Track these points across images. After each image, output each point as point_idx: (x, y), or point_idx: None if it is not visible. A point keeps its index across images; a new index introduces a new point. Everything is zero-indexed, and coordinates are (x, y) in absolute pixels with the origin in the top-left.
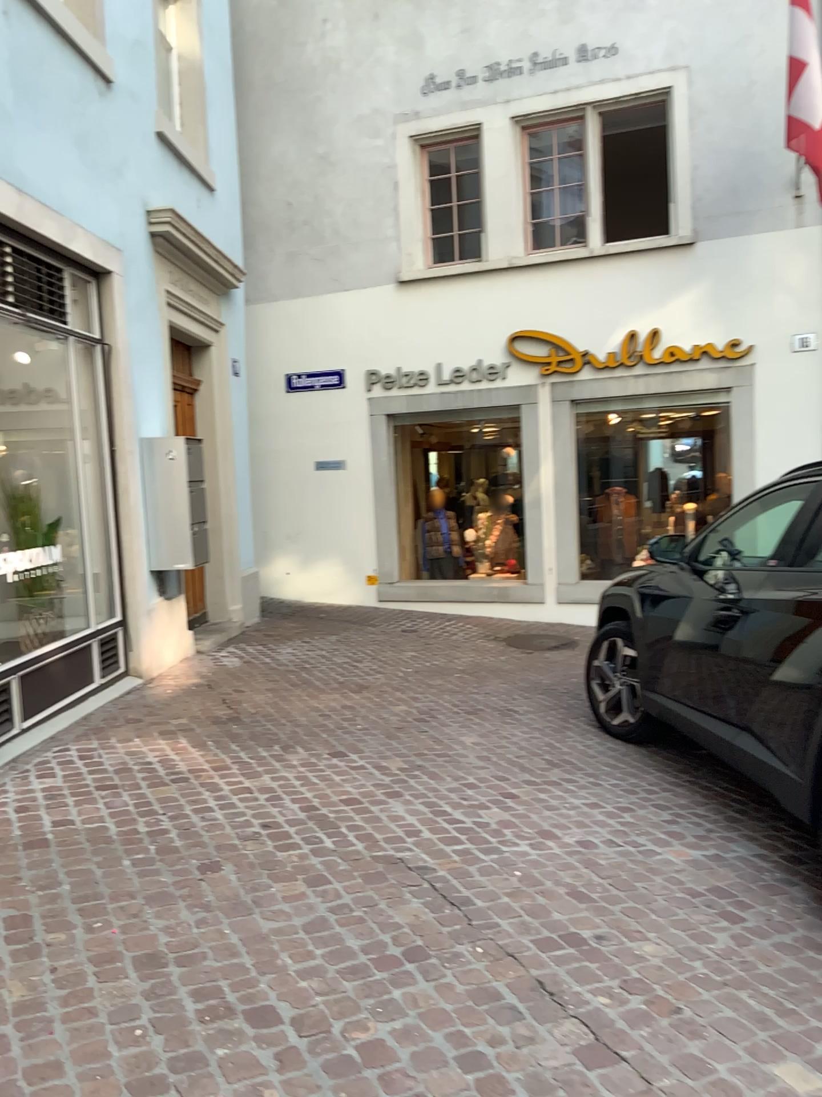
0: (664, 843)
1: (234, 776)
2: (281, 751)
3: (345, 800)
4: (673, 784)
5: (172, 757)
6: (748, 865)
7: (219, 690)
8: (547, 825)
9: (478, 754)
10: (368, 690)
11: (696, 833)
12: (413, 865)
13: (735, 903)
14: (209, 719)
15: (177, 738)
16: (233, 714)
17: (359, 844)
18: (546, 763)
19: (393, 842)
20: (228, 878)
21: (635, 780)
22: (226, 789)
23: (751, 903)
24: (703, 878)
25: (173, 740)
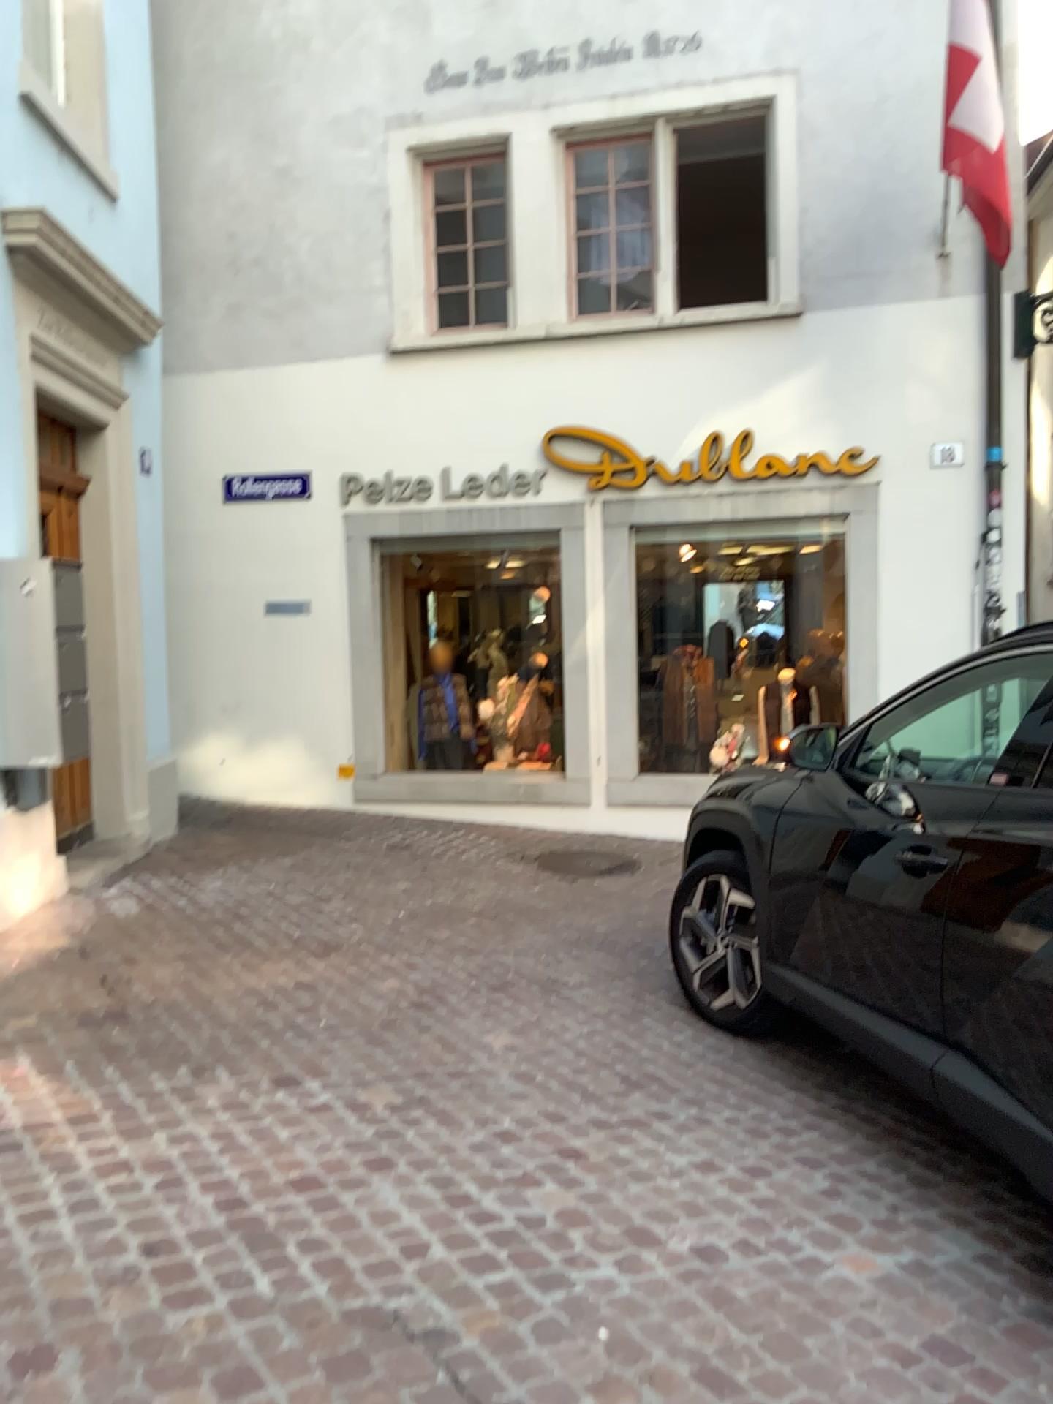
0: (833, 1246)
1: (105, 1136)
2: (193, 1078)
3: (298, 1180)
4: (822, 1120)
5: (1, 1099)
6: (974, 1285)
7: (100, 959)
8: (641, 1218)
9: (515, 1073)
10: (338, 954)
11: (879, 1221)
12: (417, 1334)
13: (979, 1383)
14: (78, 1016)
15: (16, 1057)
16: (119, 1005)
17: (320, 1287)
18: (623, 1086)
19: (380, 1277)
20: (65, 1391)
21: (764, 1115)
22: (87, 1166)
23: (1005, 1379)
24: (915, 1327)
25: (10, 1062)
